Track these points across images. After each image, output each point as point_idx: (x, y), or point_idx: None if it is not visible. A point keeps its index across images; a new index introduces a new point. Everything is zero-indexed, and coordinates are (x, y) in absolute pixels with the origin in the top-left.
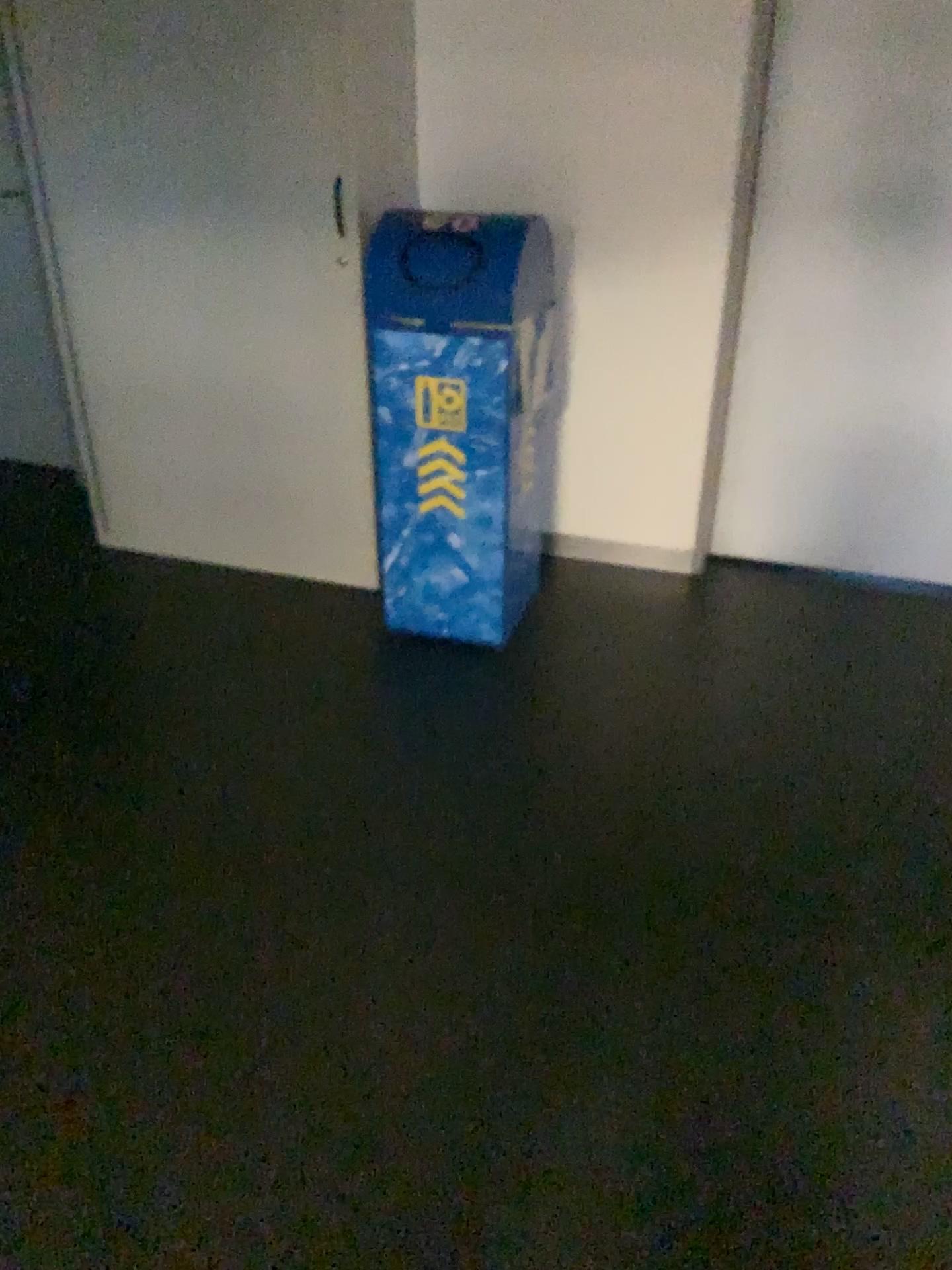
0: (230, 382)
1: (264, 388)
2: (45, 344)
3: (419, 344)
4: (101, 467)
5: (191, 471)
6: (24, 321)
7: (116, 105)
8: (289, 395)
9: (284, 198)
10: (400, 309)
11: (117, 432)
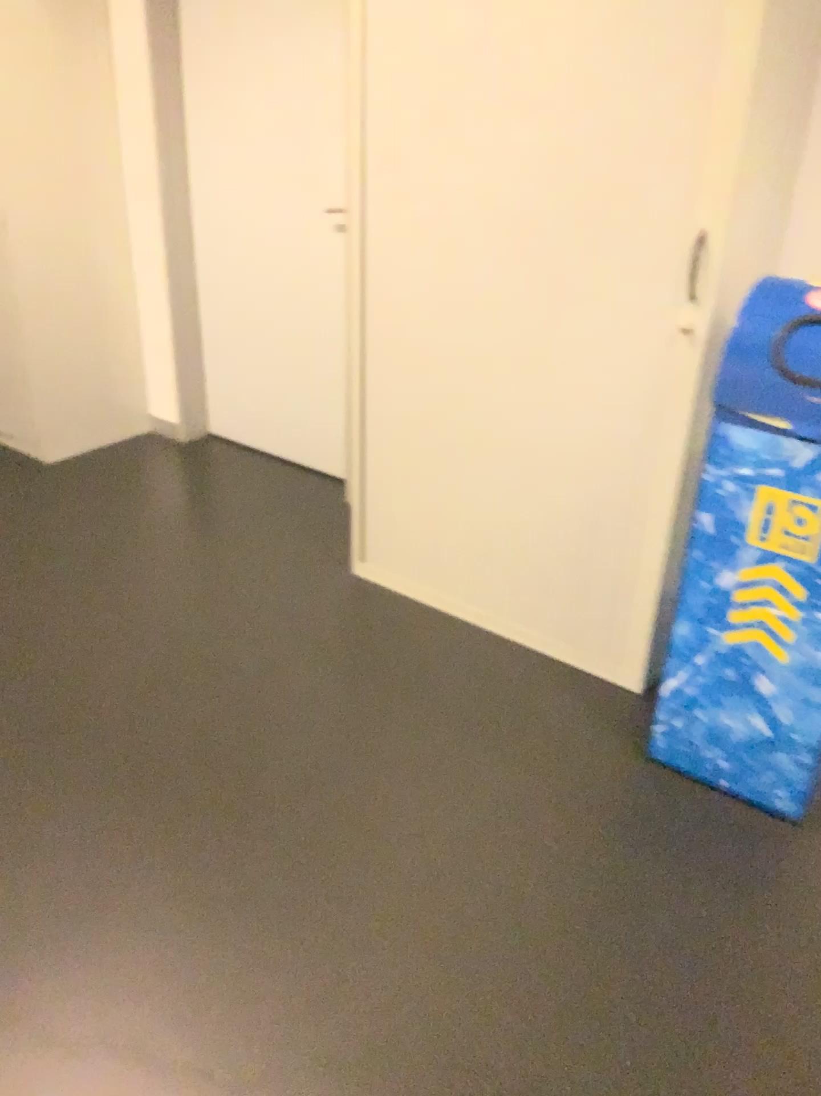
0: (522, 441)
1: (560, 455)
2: (340, 356)
3: (782, 453)
4: (368, 499)
5: (459, 524)
6: (324, 332)
7: (459, 127)
8: (588, 468)
9: (633, 248)
10: (765, 406)
11: (391, 469)
